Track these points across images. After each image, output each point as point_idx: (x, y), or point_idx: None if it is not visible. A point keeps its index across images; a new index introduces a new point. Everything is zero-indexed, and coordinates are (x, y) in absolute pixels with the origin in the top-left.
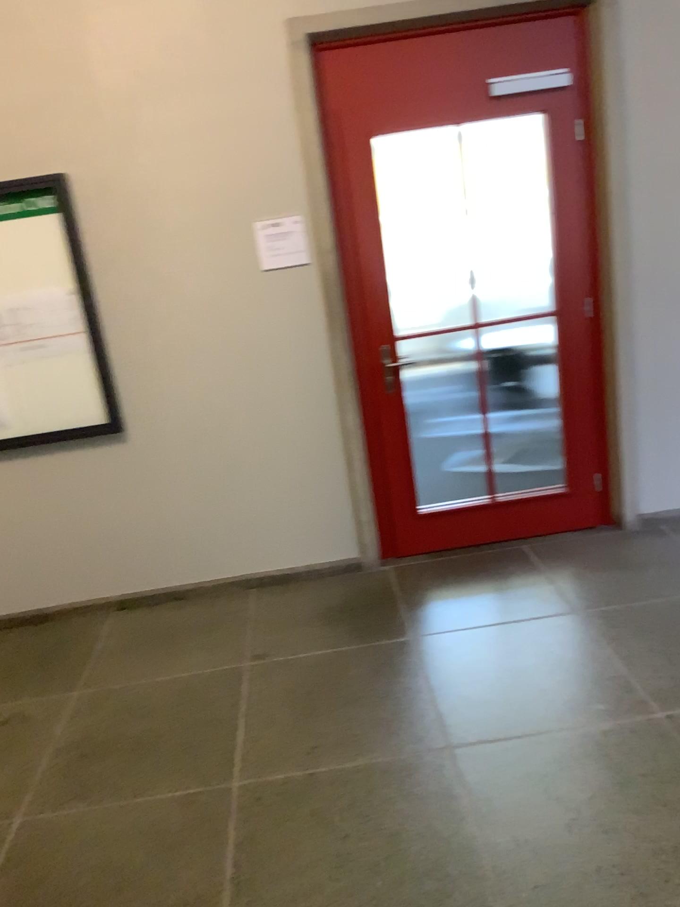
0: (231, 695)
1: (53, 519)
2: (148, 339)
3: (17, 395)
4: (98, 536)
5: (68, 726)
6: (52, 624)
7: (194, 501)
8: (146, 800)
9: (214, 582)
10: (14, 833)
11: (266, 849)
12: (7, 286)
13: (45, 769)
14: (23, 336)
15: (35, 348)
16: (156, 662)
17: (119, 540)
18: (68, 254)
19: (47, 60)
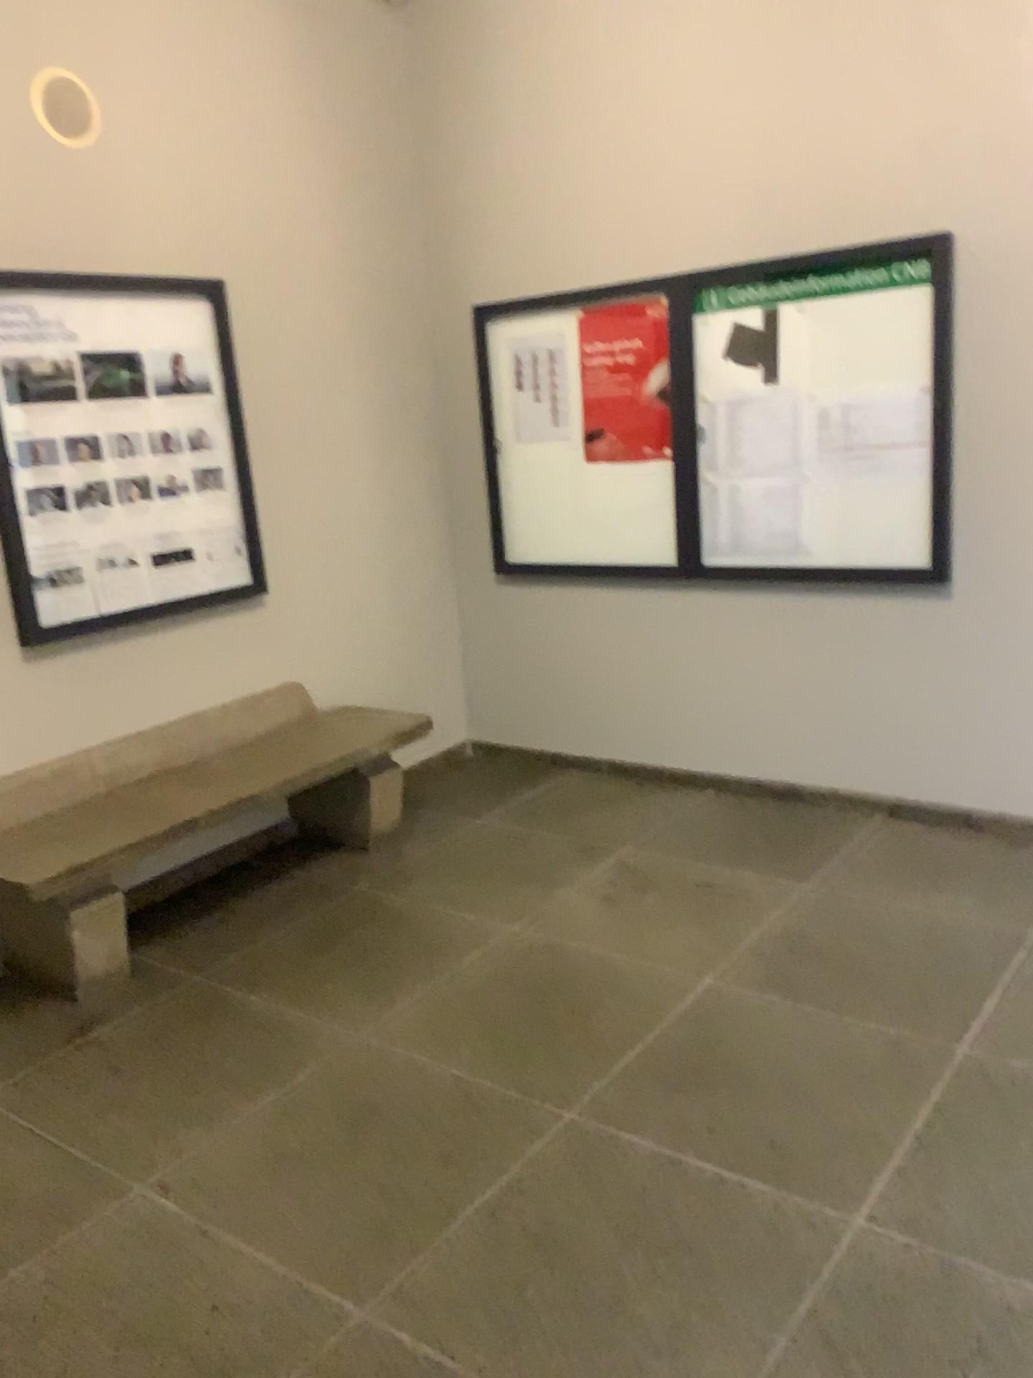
0: (995, 958)
1: (830, 679)
2: (1008, 463)
3: (822, 516)
4: (880, 714)
5: (786, 918)
6: (800, 809)
7: (1023, 700)
8: (848, 1021)
9: (1026, 820)
10: (700, 992)
11: (972, 1127)
12: (841, 378)
13: (748, 949)
14: (845, 442)
15: (857, 460)
16: (911, 888)
17: (907, 727)
18: (926, 341)
19: (955, 81)
